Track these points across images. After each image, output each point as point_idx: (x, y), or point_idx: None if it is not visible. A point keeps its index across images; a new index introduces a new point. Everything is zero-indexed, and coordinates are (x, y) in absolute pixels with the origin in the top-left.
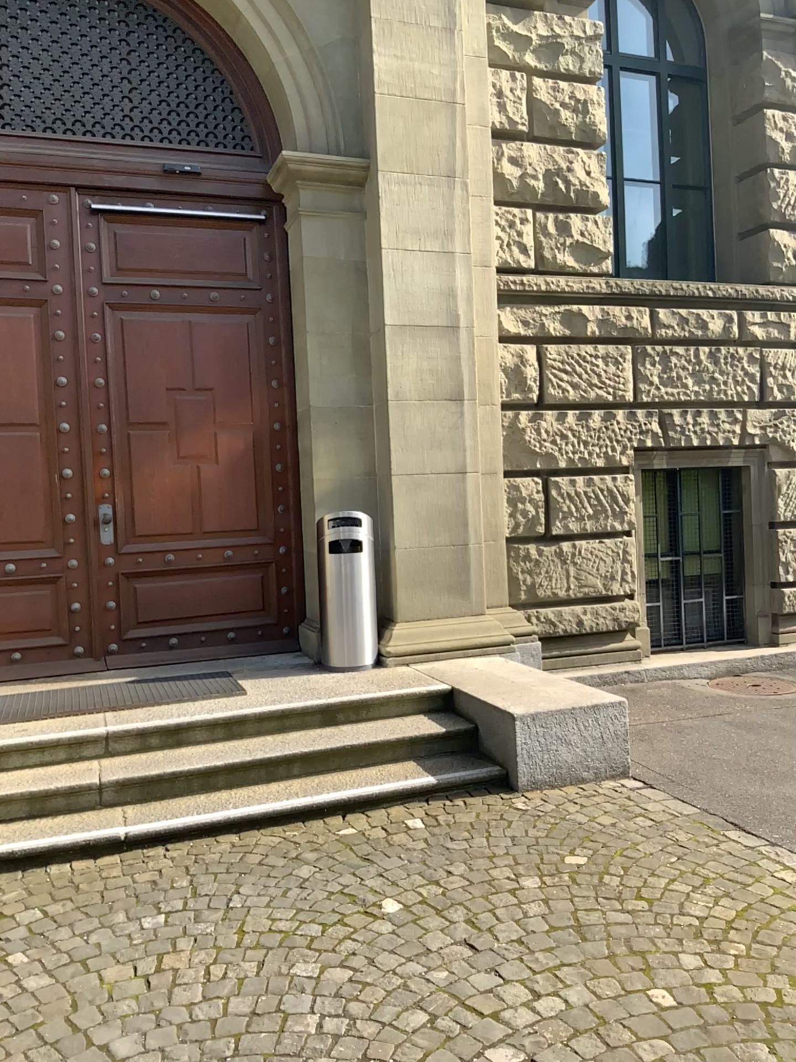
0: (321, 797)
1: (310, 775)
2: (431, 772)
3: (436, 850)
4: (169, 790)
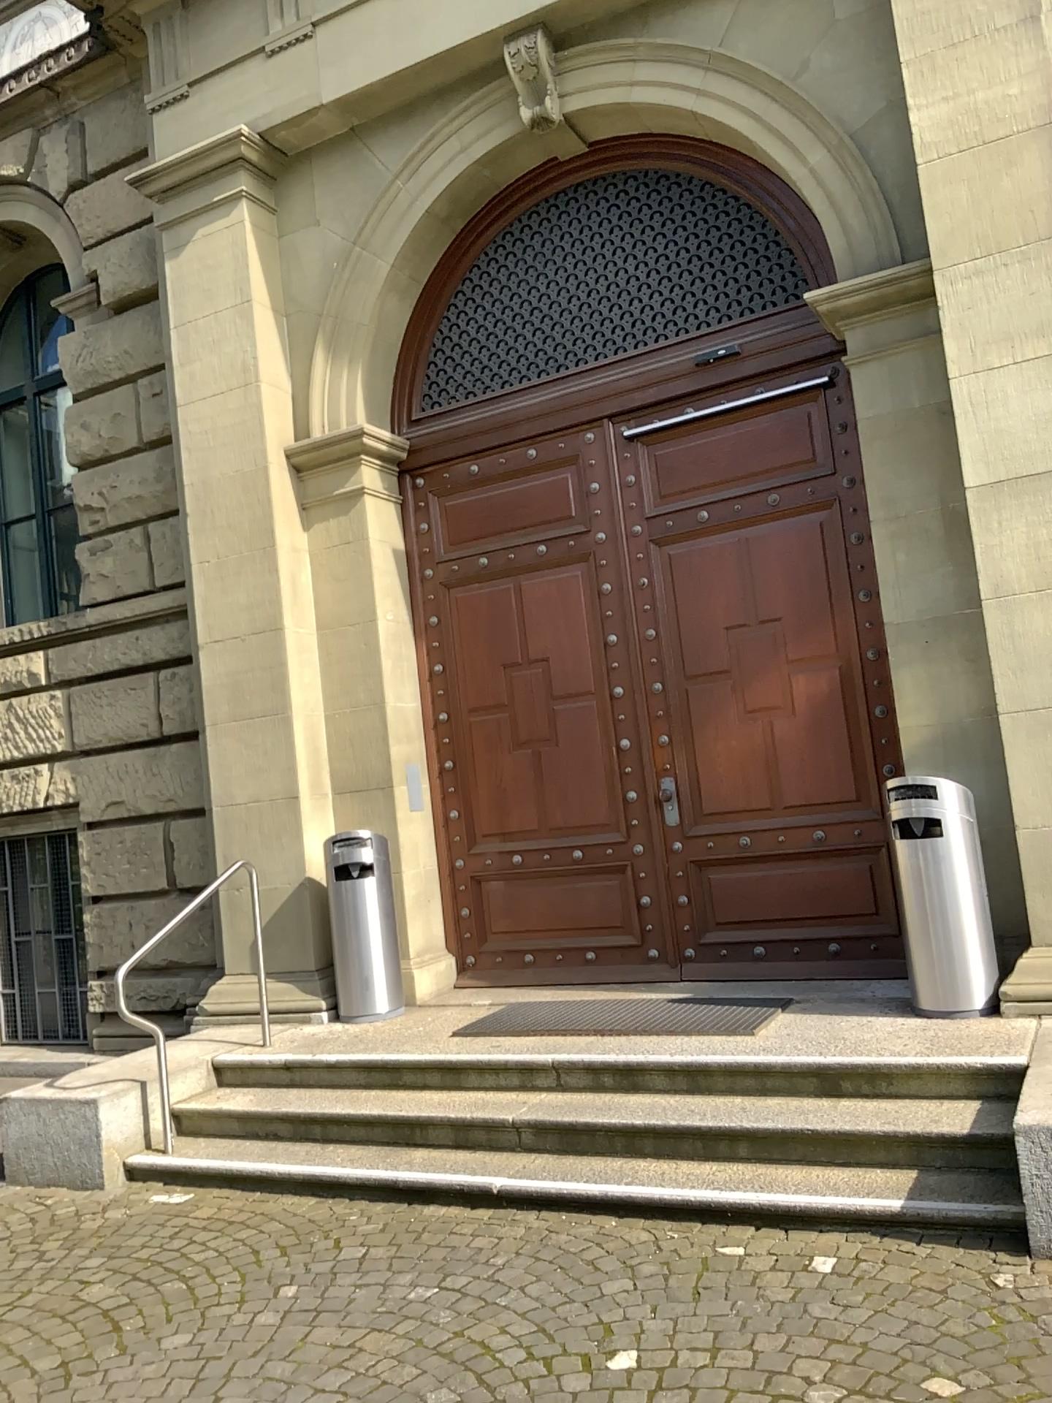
0: (726, 1192)
1: (752, 1159)
2: (912, 1189)
3: (779, 1307)
4: (584, 1144)
